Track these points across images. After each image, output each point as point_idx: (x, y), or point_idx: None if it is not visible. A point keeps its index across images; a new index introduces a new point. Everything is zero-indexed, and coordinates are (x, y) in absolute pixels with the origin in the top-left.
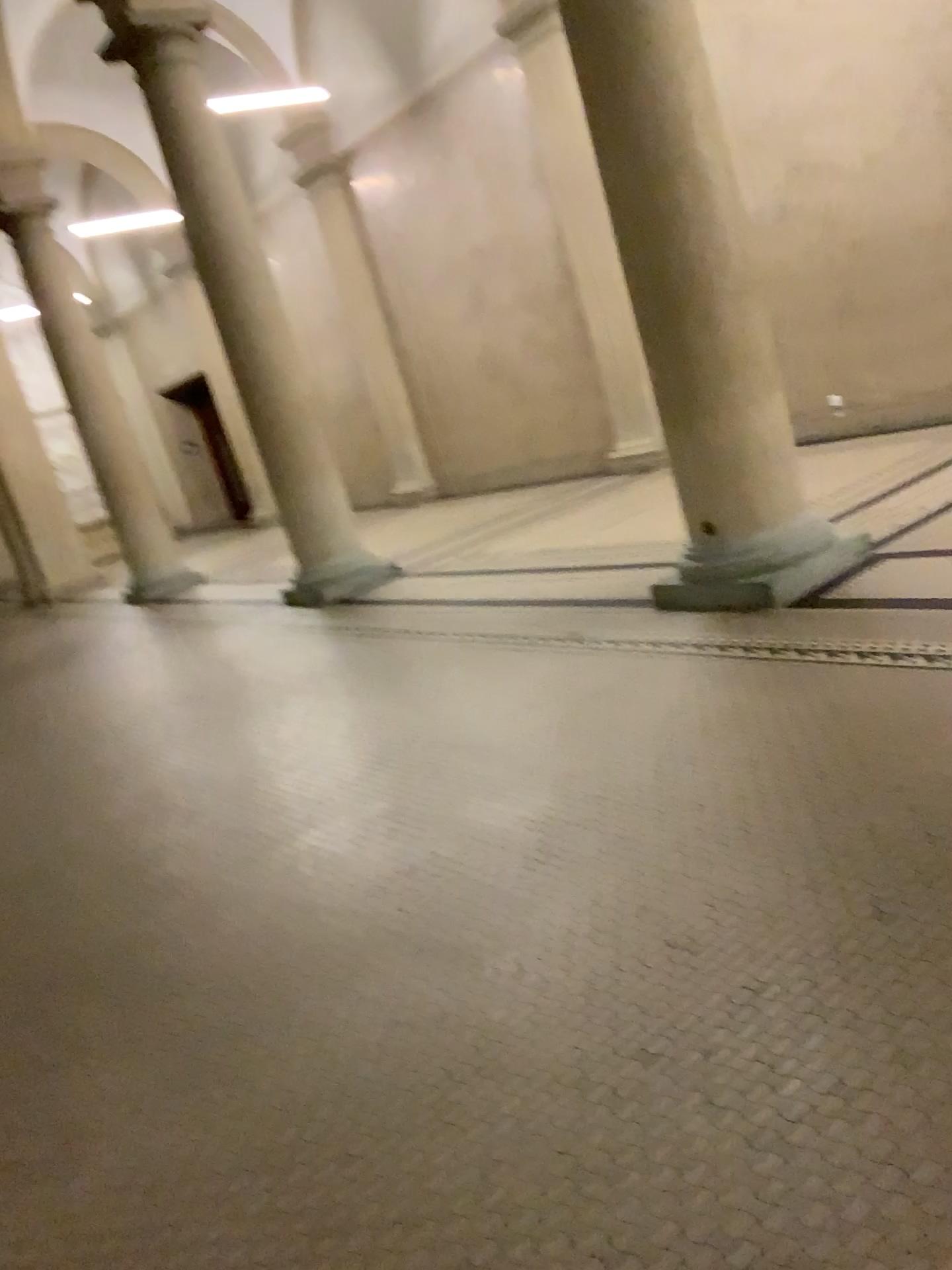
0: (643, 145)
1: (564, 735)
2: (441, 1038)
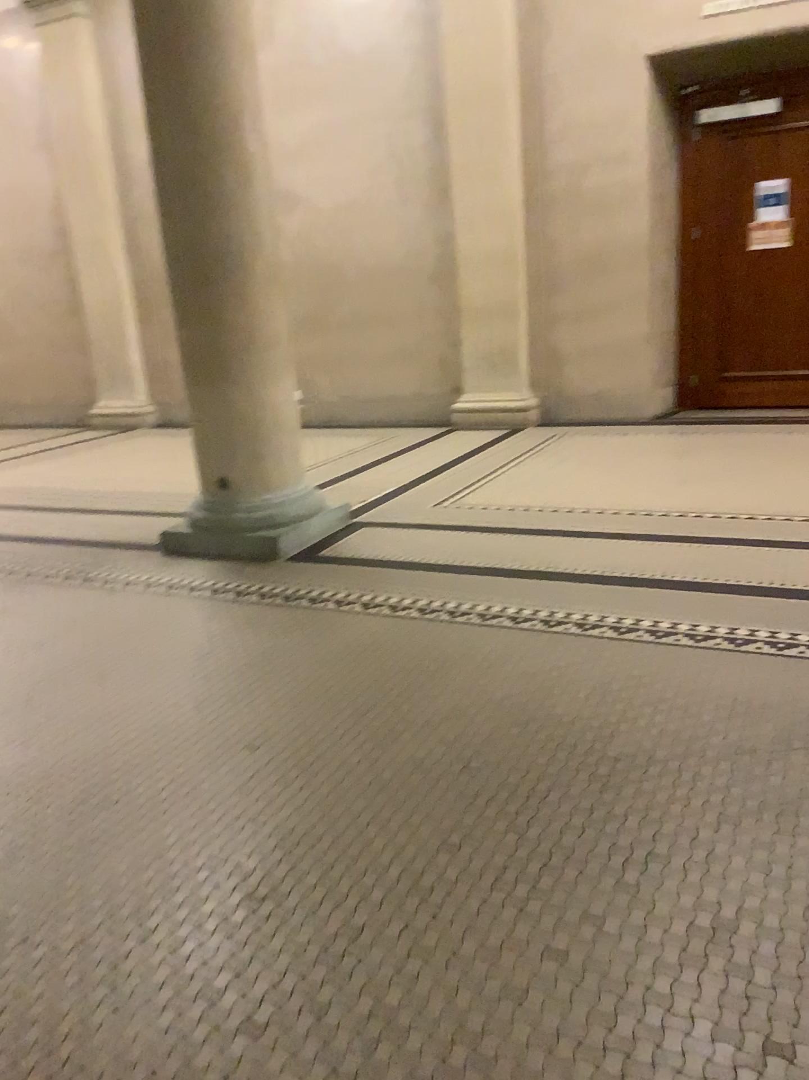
0: (202, 136)
1: (98, 685)
2: (8, 1058)
